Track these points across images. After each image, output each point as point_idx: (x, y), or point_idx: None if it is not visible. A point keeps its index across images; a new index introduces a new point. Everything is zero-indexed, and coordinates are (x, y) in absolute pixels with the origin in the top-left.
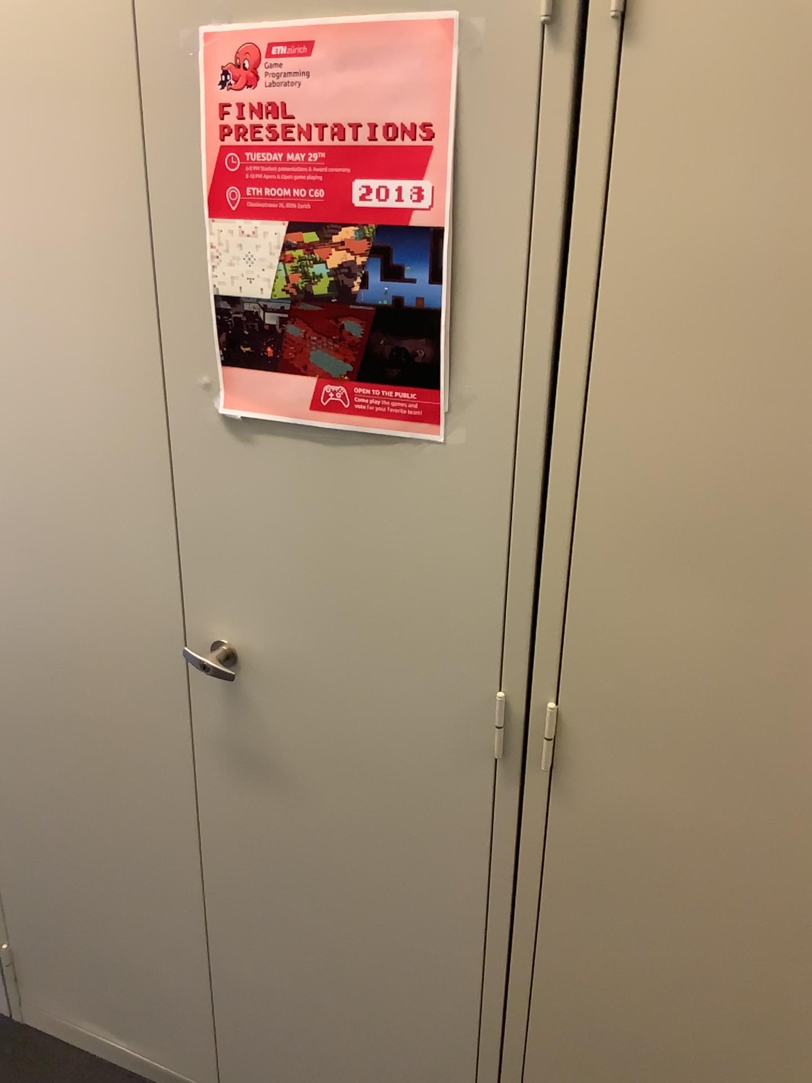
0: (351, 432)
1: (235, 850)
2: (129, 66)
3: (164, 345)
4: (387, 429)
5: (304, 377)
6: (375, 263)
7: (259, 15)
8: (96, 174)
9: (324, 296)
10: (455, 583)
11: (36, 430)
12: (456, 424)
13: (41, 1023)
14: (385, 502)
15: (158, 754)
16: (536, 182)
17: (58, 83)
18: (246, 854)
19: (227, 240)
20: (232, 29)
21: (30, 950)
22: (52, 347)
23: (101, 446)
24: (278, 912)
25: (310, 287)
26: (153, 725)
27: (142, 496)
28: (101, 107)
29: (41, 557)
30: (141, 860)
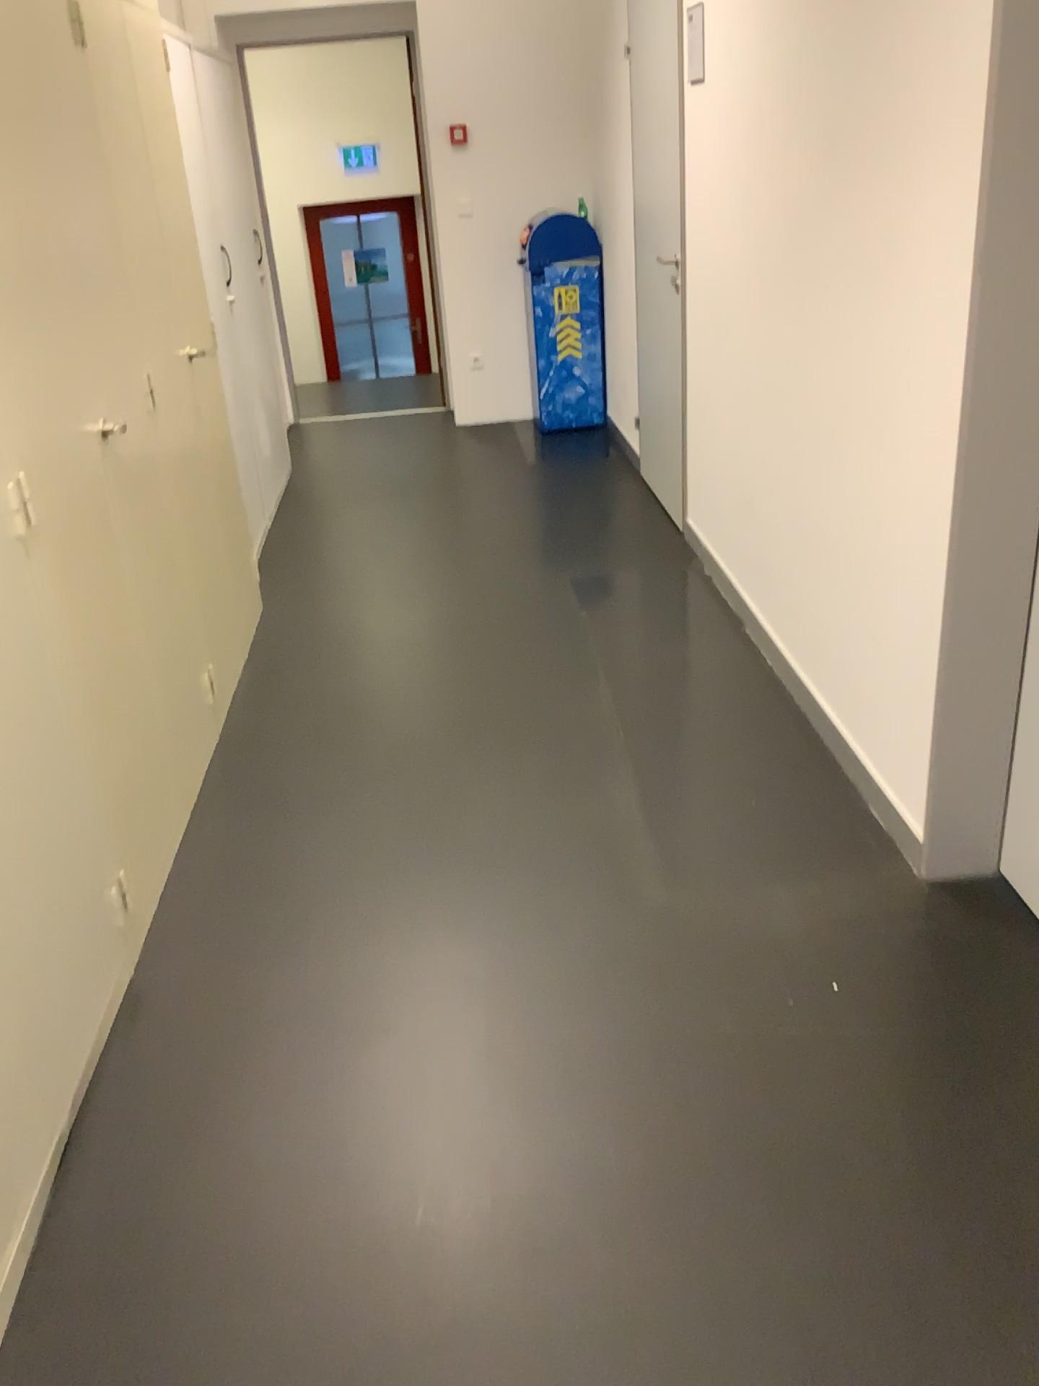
0: None
1: None
2: None
3: None
4: None
5: None
6: None
7: None
8: None
9: None
10: None
11: None
12: None
13: None
14: None
15: None
16: None
17: None
18: None
19: None
20: None
21: None
22: None
23: None
24: (6, 852)
25: None
26: None
27: None
28: None
29: None
30: None
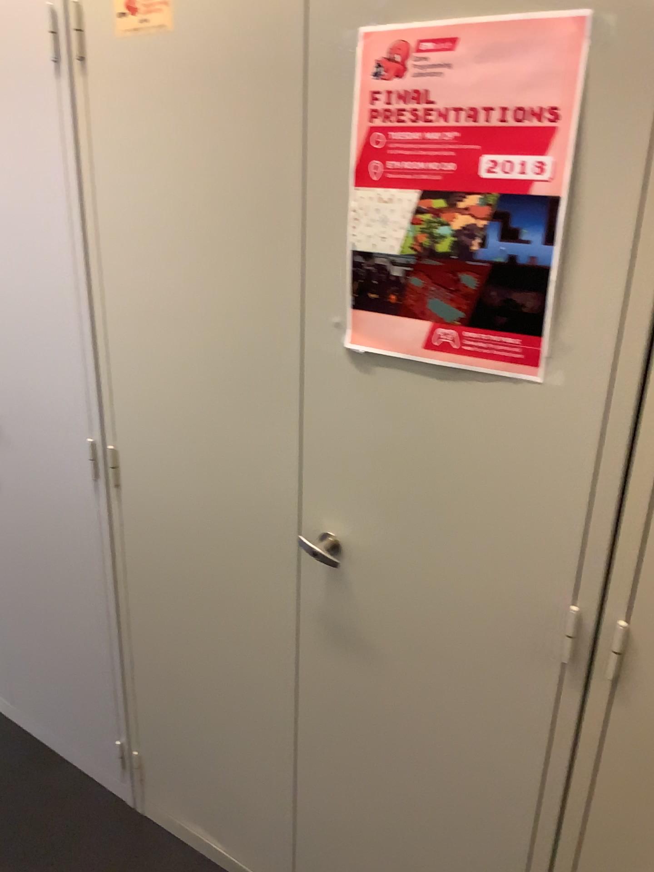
0: (457, 370)
1: (323, 706)
2: (298, 61)
3: (304, 288)
4: (490, 369)
5: (421, 320)
6: (494, 226)
7: (412, 17)
8: (263, 148)
9: (445, 253)
10: (539, 507)
11: (196, 350)
12: (554, 369)
13: (155, 817)
14: (481, 432)
15: (267, 618)
16: (653, 159)
17: (240, 76)
18: (332, 710)
19: (366, 204)
20: (388, 28)
21: (152, 758)
22: (215, 285)
23: (246, 367)
24: (354, 763)
25: (433, 246)
26: (266, 595)
27: (274, 410)
28: (273, 94)
29: (190, 451)
30: (245, 702)
